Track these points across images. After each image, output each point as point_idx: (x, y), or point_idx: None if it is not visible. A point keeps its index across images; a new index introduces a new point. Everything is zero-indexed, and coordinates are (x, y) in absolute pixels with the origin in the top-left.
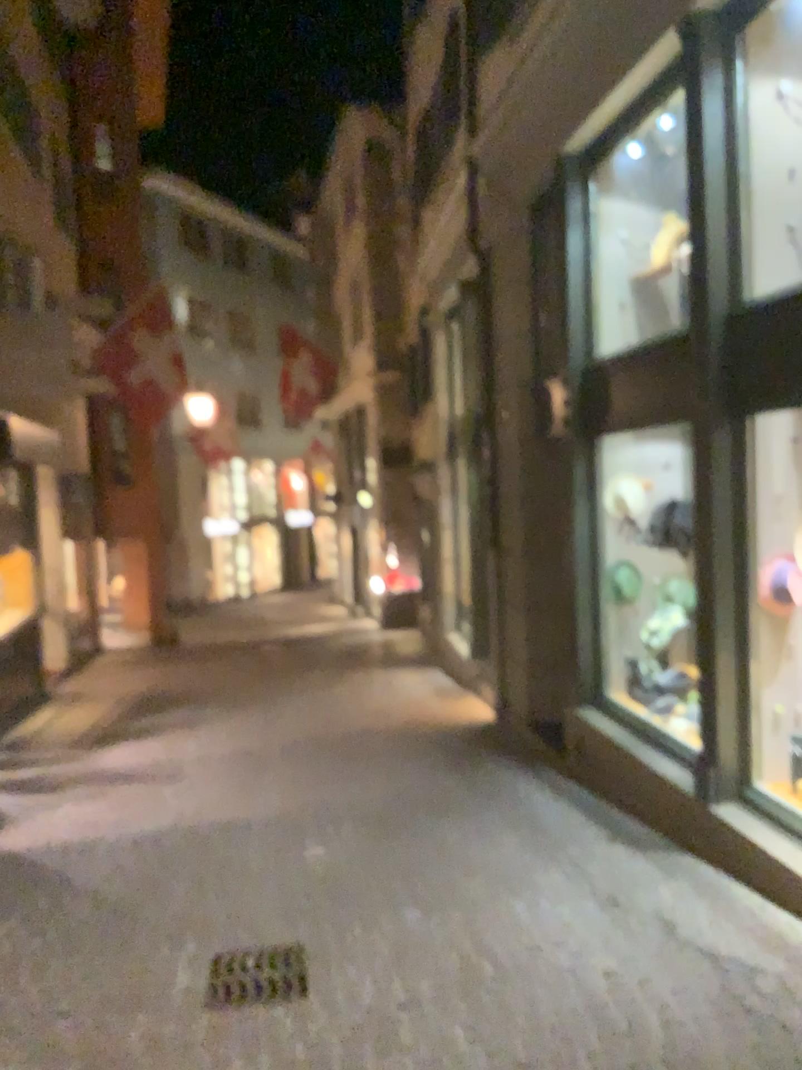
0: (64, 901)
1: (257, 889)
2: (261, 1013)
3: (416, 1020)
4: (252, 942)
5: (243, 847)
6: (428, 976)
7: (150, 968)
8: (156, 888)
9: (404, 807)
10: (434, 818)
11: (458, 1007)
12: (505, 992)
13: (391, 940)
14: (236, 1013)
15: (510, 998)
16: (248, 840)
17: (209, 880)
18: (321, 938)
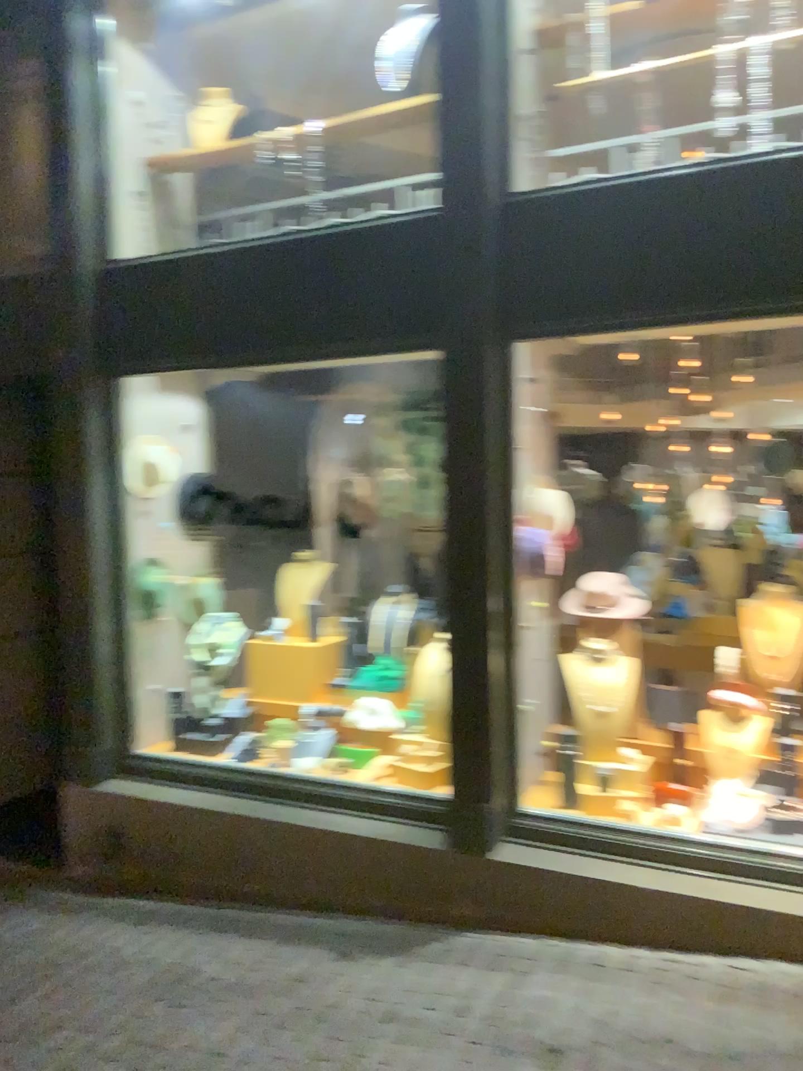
0: None
1: None
2: None
3: None
4: None
5: None
6: None
7: None
8: None
9: None
10: None
11: None
12: None
13: None
14: None
15: None
16: None
17: None
18: None
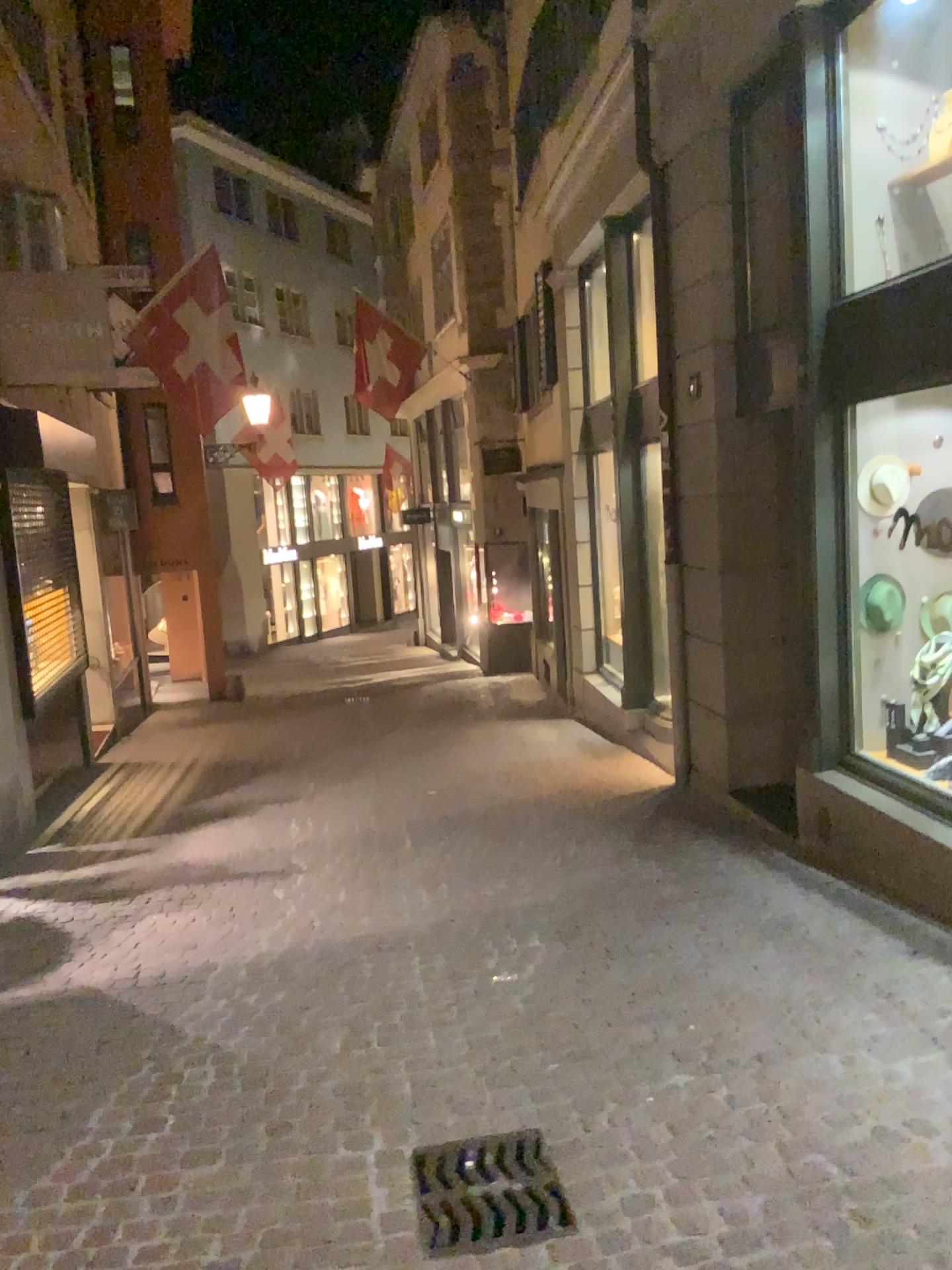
0: (177, 1063)
1: (445, 1038)
2: (516, 1255)
3: (763, 1268)
4: (463, 1128)
5: (407, 973)
6: (748, 1187)
7: (326, 1175)
8: (302, 1040)
9: (610, 910)
10: (656, 925)
11: (817, 1241)
12: (881, 1213)
13: (667, 1121)
14: (477, 1255)
15: (893, 1225)
16: (410, 962)
17: (374, 1026)
18: (564, 1121)
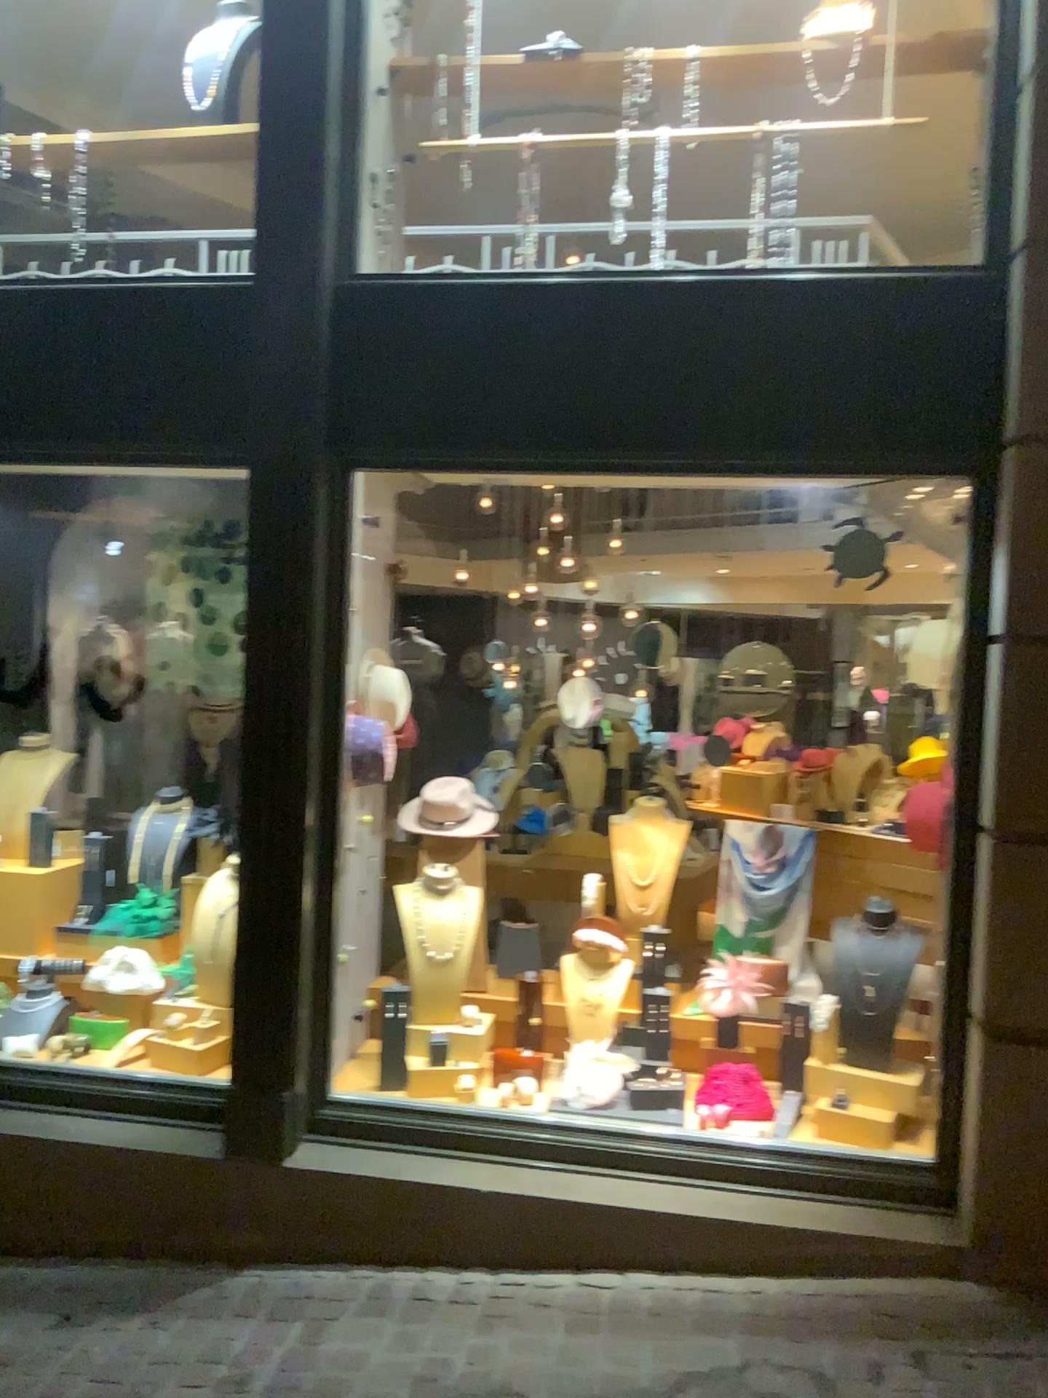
0: None
1: None
2: None
3: None
4: None
5: None
6: None
7: None
8: None
9: None
10: None
11: None
12: None
13: None
14: None
15: None
16: None
17: None
18: None
